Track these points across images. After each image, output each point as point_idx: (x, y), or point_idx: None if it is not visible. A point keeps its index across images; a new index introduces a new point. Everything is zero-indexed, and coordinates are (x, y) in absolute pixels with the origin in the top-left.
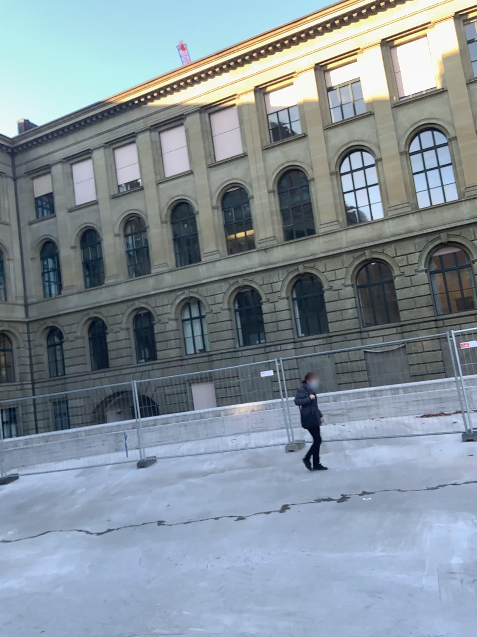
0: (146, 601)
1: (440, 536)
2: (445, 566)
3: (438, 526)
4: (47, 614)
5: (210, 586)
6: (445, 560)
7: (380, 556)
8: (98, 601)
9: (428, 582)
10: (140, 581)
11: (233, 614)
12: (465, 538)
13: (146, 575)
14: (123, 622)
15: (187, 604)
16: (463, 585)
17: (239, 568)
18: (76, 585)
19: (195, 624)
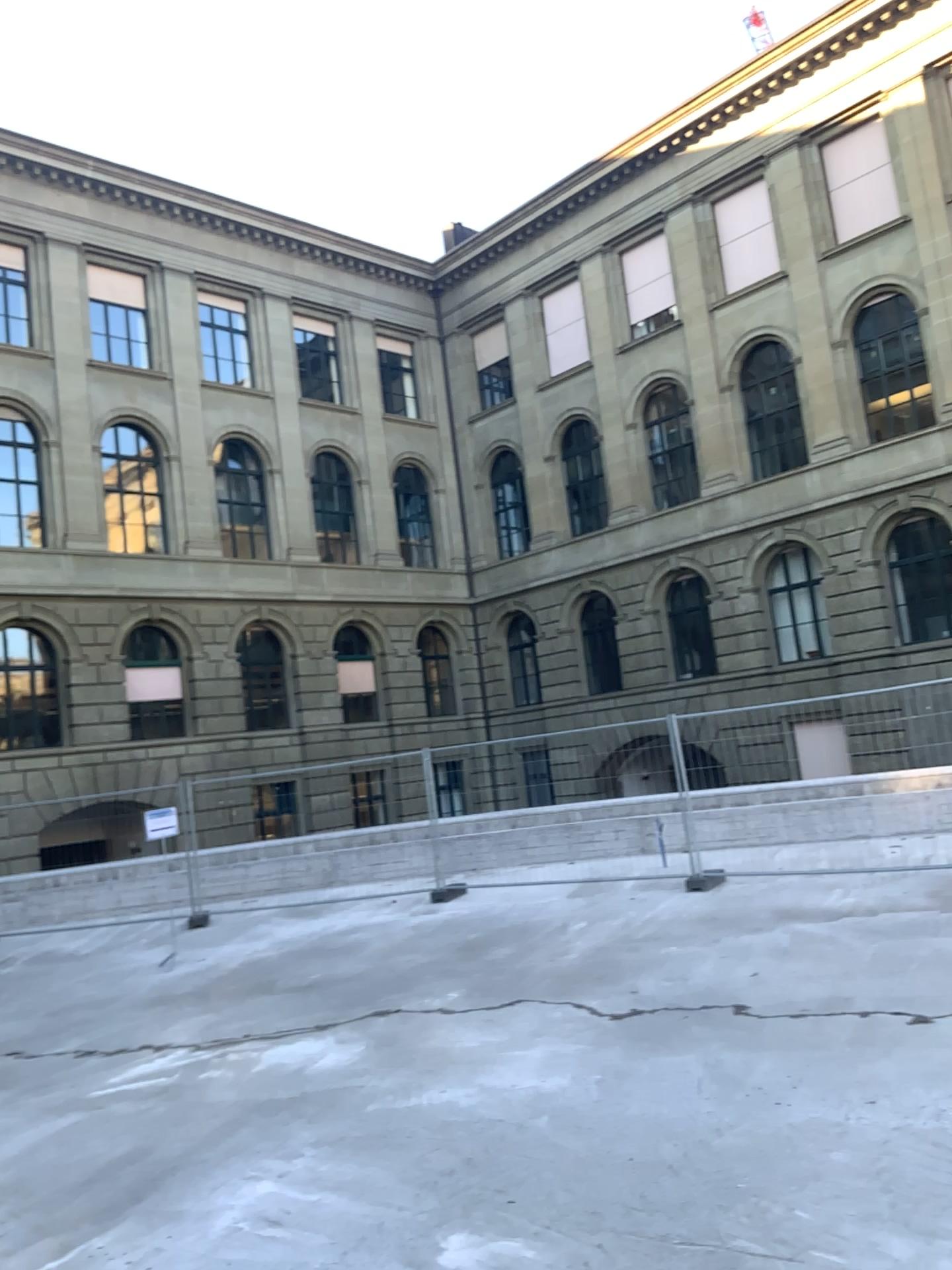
0: (708, 1176)
1: None
2: None
3: None
4: (514, 1168)
5: (850, 1167)
6: None
7: None
8: (611, 1159)
9: None
10: (695, 1131)
11: (906, 1240)
12: None
13: (708, 1121)
14: (661, 1213)
15: (798, 1198)
16: None
17: (919, 1136)
18: (569, 1119)
19: (817, 1246)
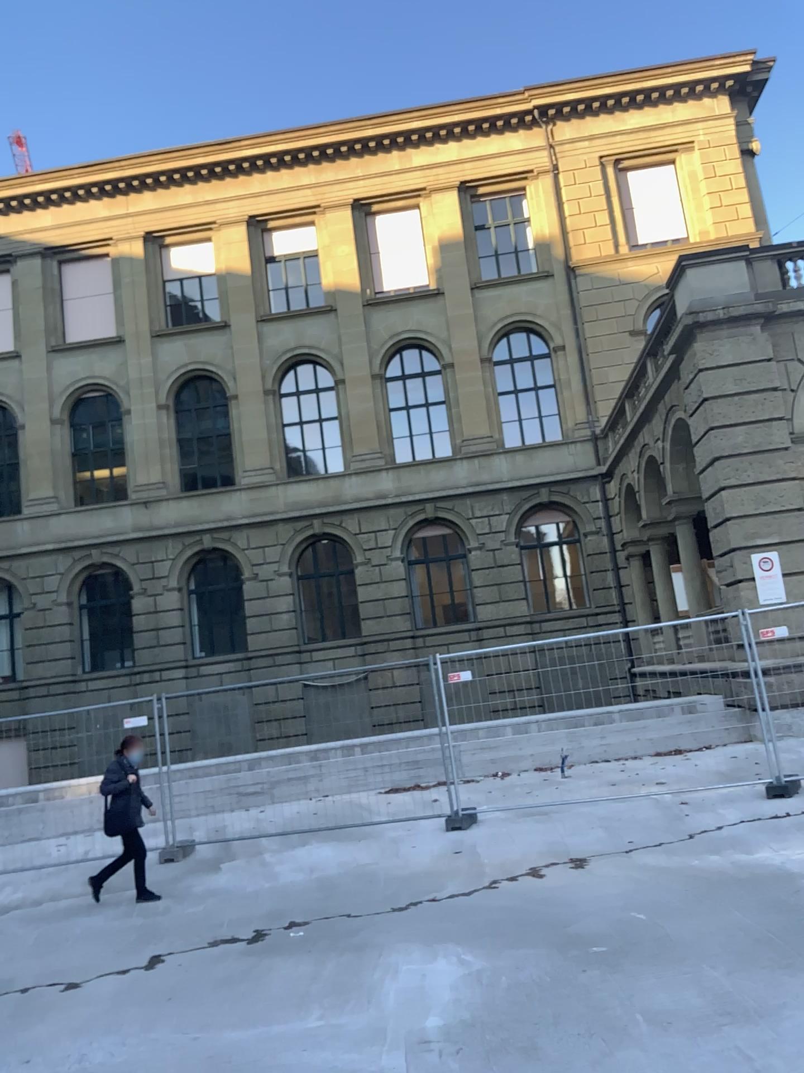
0: None
1: (411, 984)
2: (417, 1030)
3: (408, 968)
4: None
5: None
6: (417, 1020)
7: (318, 1026)
8: None
9: (392, 1059)
10: None
11: None
12: (449, 983)
13: None
14: None
15: None
16: (443, 1057)
17: None
18: None
19: None
